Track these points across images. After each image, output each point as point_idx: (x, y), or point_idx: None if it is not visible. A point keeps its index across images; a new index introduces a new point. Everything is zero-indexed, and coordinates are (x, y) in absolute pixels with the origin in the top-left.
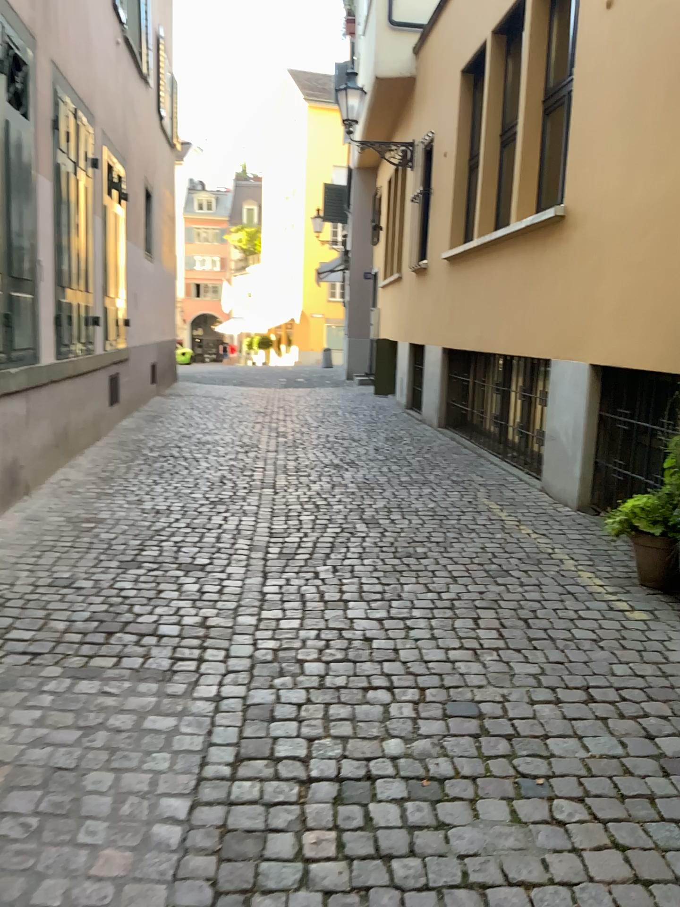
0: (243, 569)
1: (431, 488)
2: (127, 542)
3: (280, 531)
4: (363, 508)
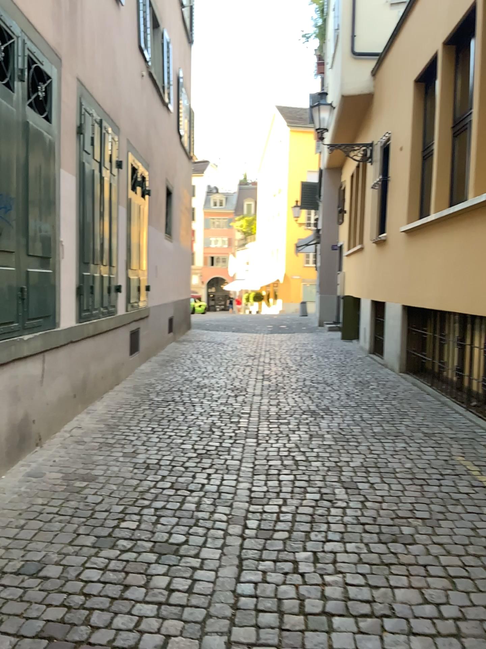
0: (220, 550)
1: (403, 442)
2: (110, 508)
3: (260, 496)
4: (340, 466)
